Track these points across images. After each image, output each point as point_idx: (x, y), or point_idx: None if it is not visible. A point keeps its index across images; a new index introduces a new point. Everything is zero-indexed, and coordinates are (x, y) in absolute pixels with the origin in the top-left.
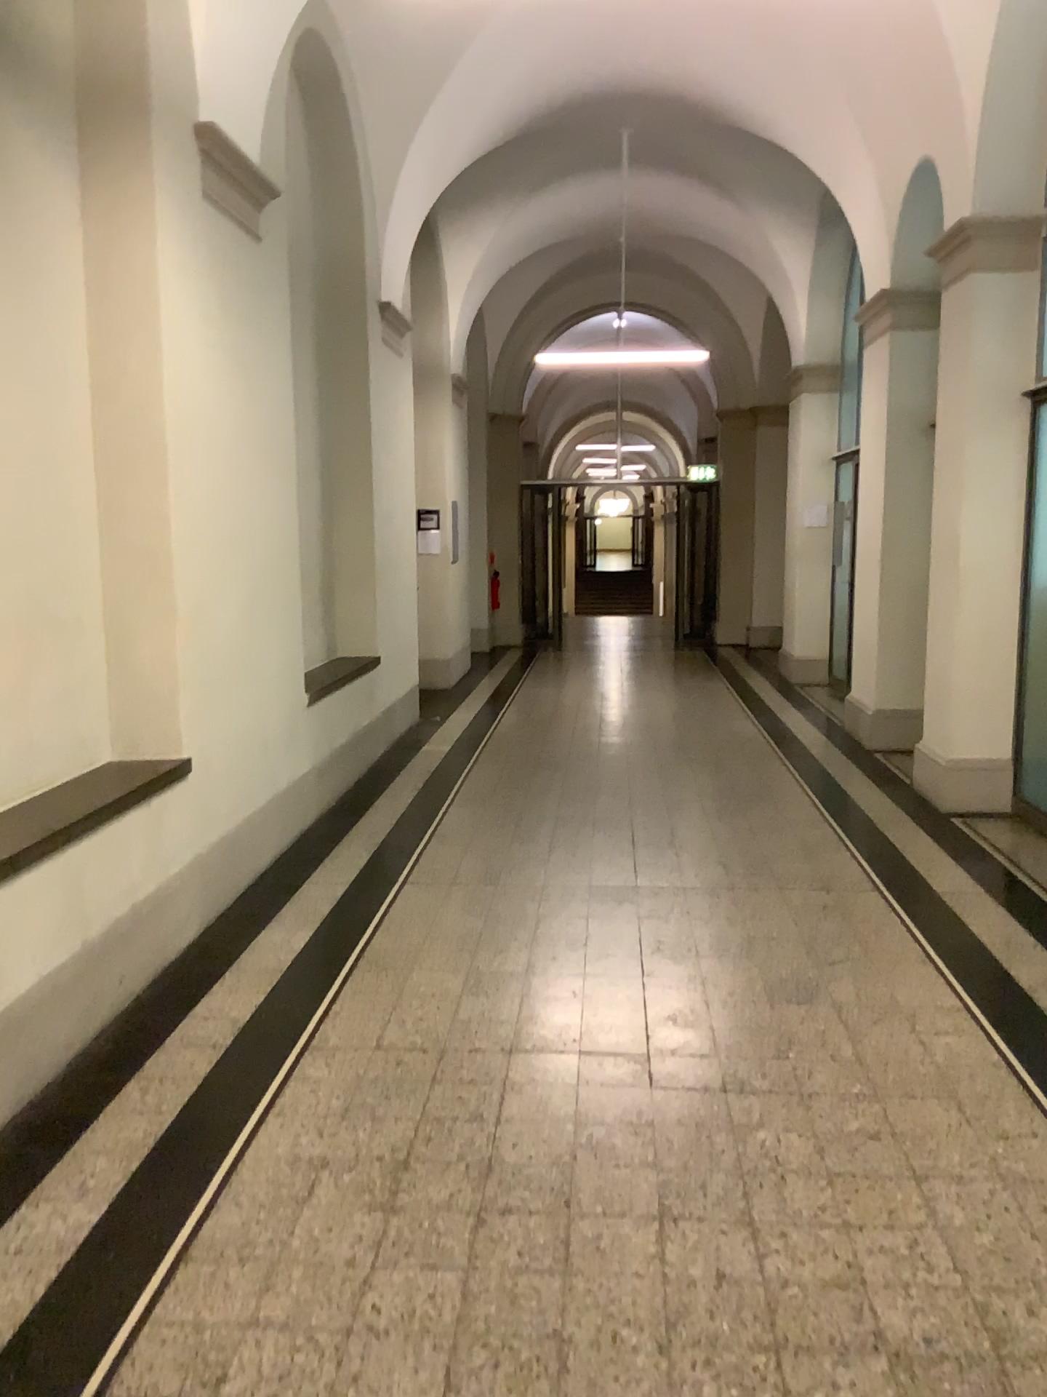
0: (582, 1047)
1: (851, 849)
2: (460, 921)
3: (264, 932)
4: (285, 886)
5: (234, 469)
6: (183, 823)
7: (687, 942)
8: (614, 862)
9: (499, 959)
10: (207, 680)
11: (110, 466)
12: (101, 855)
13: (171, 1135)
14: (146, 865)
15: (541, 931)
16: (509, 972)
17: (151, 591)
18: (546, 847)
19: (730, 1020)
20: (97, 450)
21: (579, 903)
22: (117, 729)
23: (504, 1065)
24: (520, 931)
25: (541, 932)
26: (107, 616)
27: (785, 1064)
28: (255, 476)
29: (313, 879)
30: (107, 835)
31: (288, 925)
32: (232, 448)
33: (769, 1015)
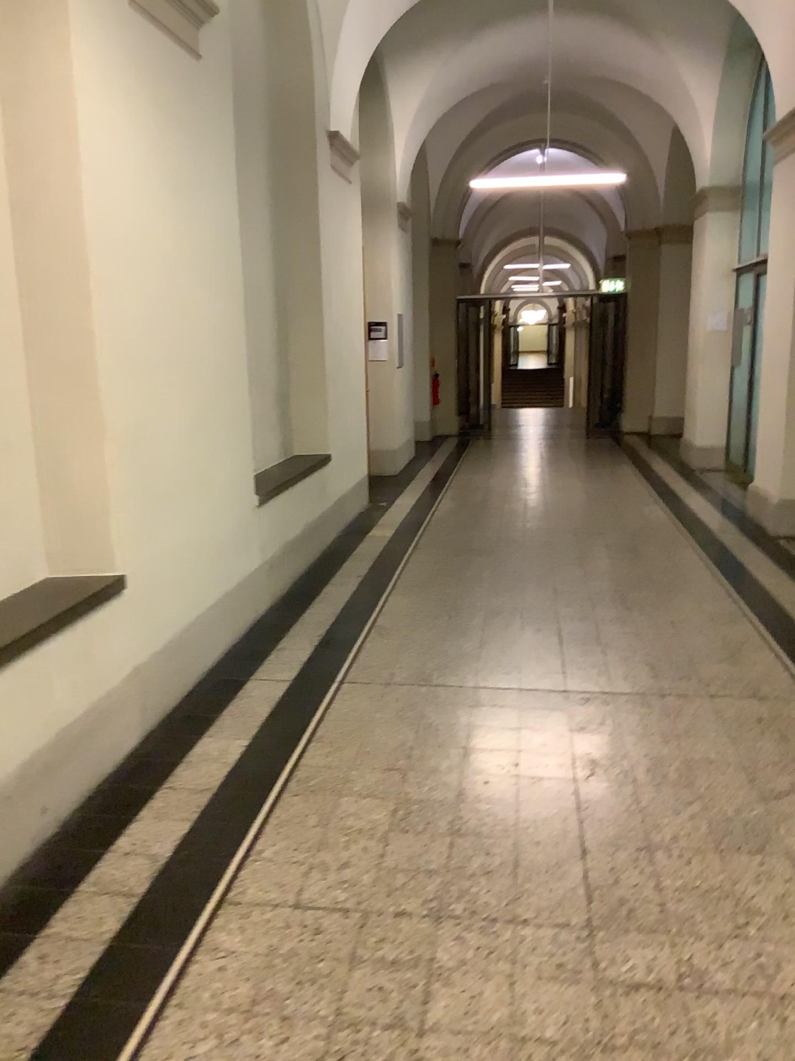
0: (517, 915)
1: (776, 651)
2: (393, 732)
3: (201, 743)
4: (230, 686)
5: (170, 284)
6: (116, 641)
7: (623, 765)
8: (544, 664)
9: (431, 784)
10: (144, 495)
11: (31, 282)
12: (9, 696)
13: (50, 1046)
14: (71, 692)
15: (474, 748)
16: (440, 803)
17: (79, 409)
18: (478, 644)
19: (679, 879)
20: (15, 266)
21: (510, 713)
22: (50, 549)
23: (431, 944)
24: (452, 746)
25: (473, 748)
26: (33, 436)
27: (749, 951)
28: (193, 292)
29: (257, 678)
30: (15, 674)
31: (226, 735)
32: (167, 263)
33: (721, 875)
